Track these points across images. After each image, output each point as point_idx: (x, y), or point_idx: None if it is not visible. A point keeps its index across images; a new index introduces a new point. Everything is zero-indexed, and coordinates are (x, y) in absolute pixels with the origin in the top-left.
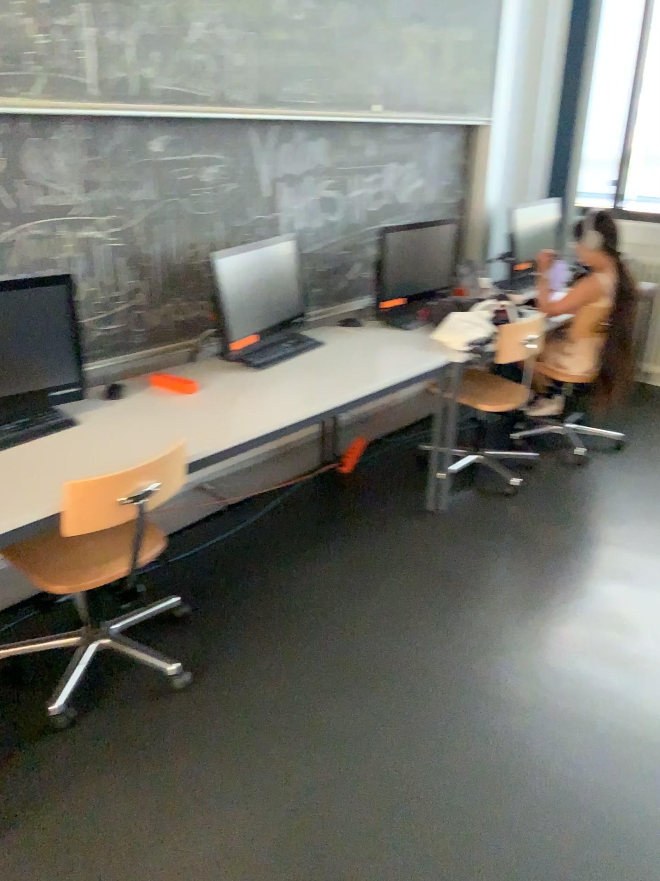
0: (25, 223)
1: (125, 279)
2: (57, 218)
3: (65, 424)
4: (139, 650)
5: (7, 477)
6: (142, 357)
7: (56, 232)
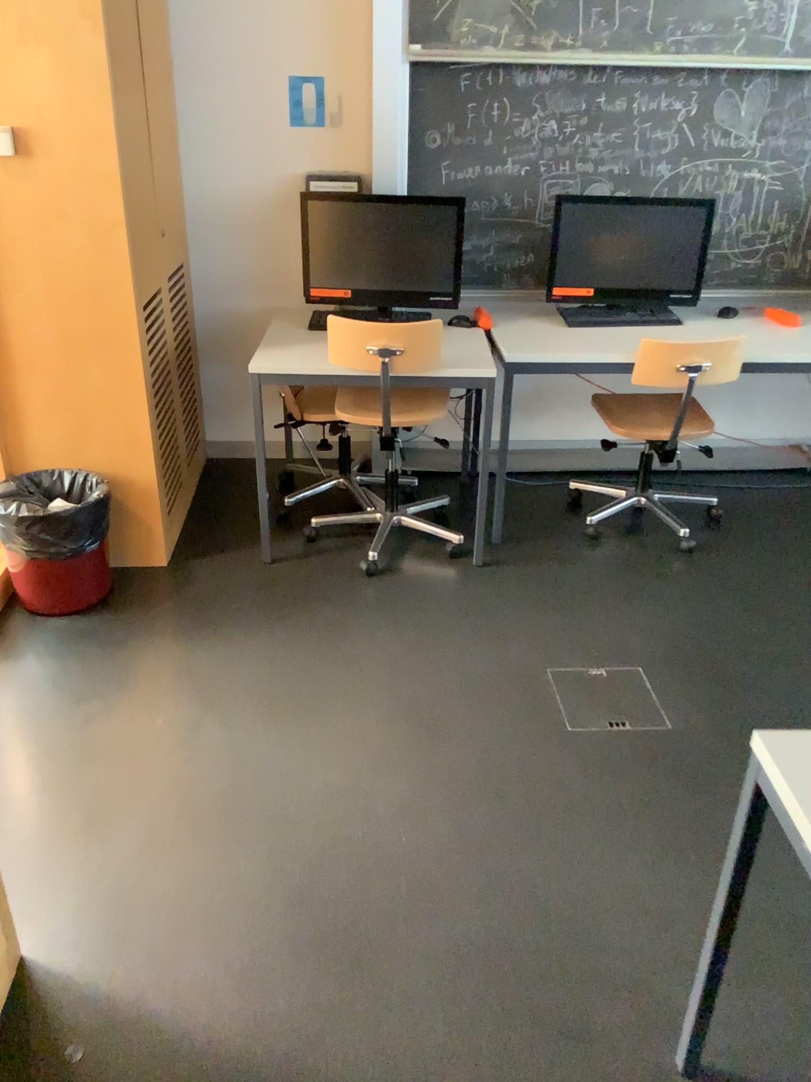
0: (698, 159)
1: (773, 220)
2: (726, 158)
3: (672, 322)
4: (669, 517)
5: (613, 339)
6: (769, 296)
7: (722, 169)
